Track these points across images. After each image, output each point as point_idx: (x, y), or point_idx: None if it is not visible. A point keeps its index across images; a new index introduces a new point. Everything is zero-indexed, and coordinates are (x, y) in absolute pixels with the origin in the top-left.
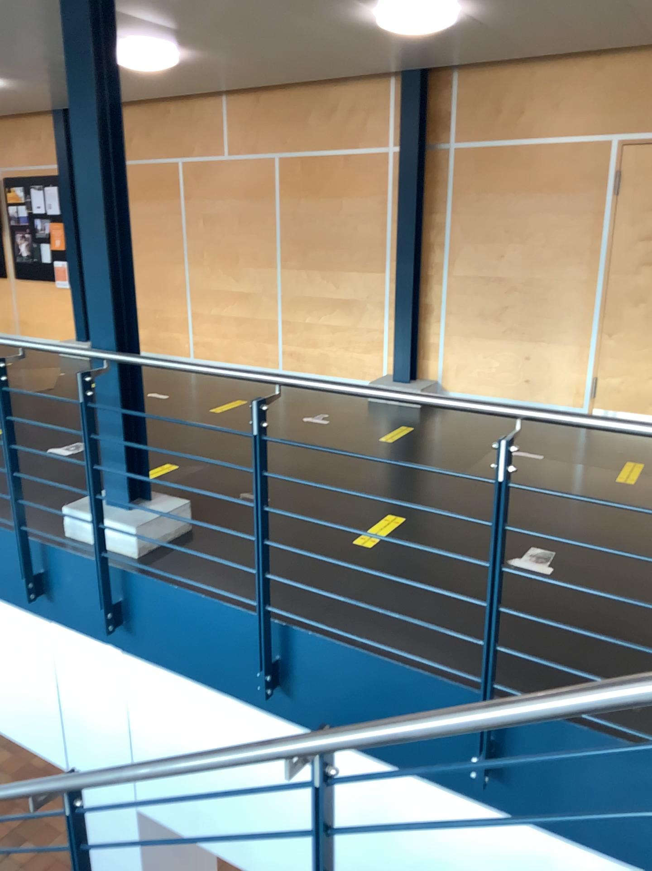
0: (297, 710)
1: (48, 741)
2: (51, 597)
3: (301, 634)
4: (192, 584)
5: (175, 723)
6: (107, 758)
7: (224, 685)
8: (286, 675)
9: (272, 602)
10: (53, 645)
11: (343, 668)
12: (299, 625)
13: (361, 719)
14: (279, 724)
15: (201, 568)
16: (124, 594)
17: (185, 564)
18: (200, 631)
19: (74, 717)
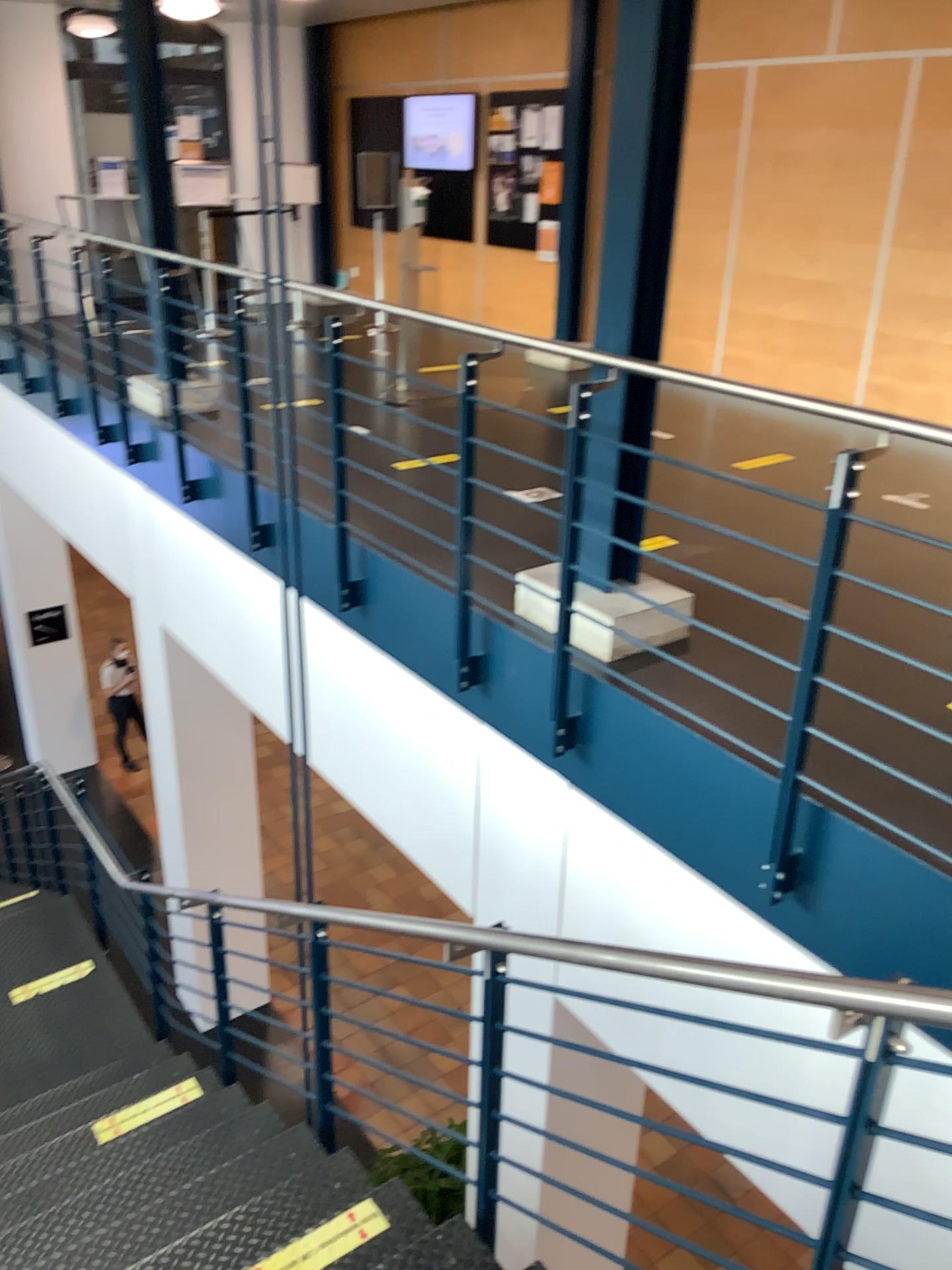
0: (810, 932)
1: (452, 875)
2: (484, 690)
3: (838, 826)
4: (681, 715)
5: (624, 899)
6: (524, 918)
7: (705, 867)
8: (803, 878)
9: (799, 768)
10: (476, 753)
11: (899, 892)
12: (838, 810)
13: (916, 974)
14: (778, 944)
15: (697, 694)
16: (583, 708)
17: (674, 684)
18: (682, 784)
19: (489, 854)
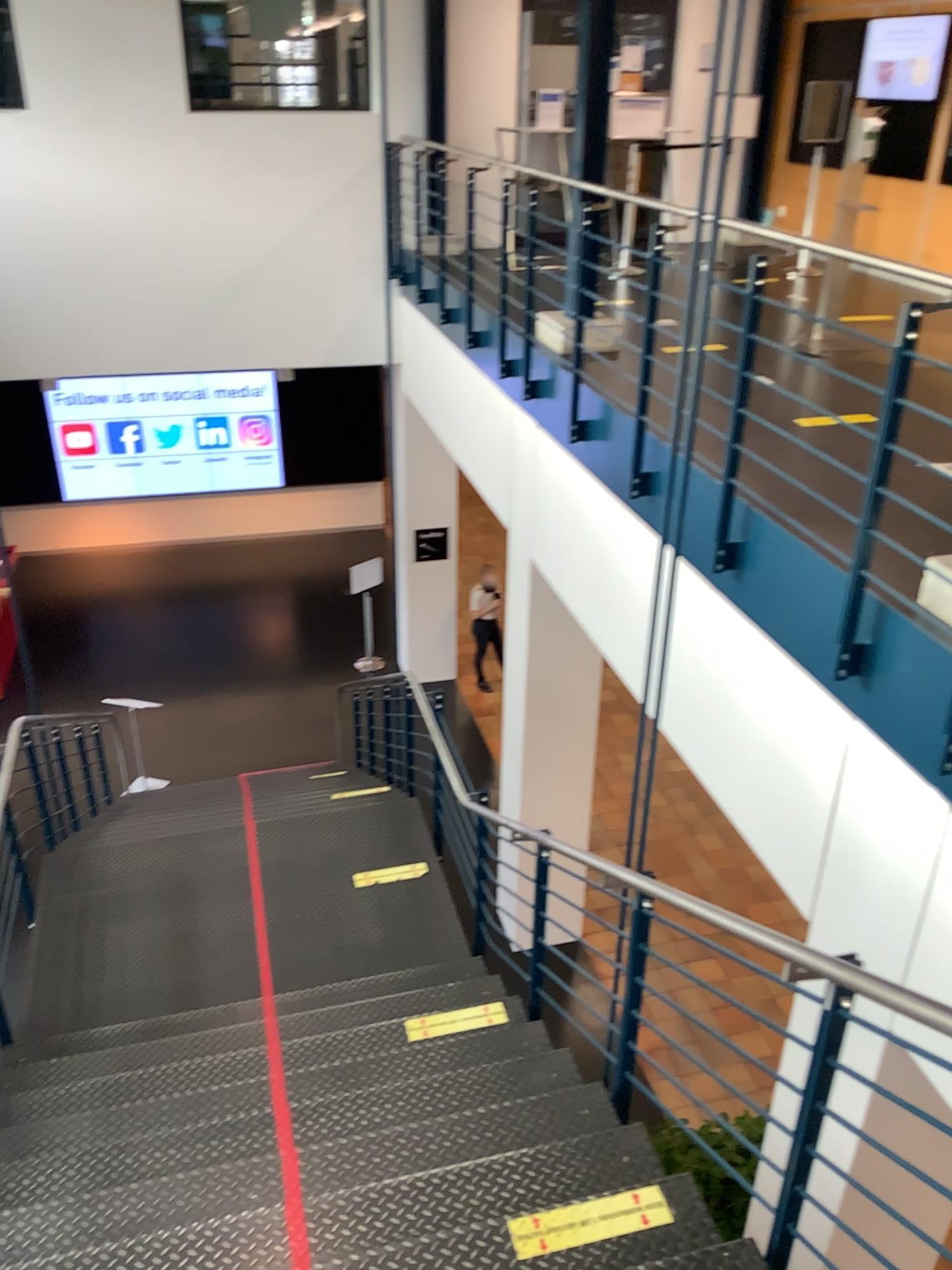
0: None
1: (792, 868)
2: (863, 681)
3: None
4: None
5: None
6: (867, 934)
7: None
8: None
9: None
10: (841, 747)
11: None
12: None
13: None
14: None
15: None
16: None
17: None
18: None
19: (837, 856)
